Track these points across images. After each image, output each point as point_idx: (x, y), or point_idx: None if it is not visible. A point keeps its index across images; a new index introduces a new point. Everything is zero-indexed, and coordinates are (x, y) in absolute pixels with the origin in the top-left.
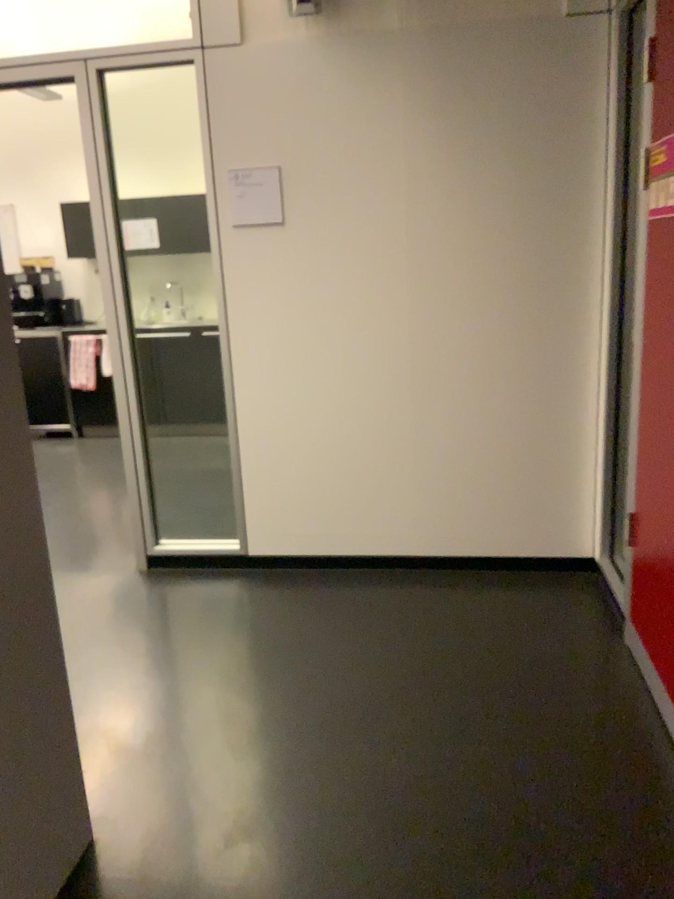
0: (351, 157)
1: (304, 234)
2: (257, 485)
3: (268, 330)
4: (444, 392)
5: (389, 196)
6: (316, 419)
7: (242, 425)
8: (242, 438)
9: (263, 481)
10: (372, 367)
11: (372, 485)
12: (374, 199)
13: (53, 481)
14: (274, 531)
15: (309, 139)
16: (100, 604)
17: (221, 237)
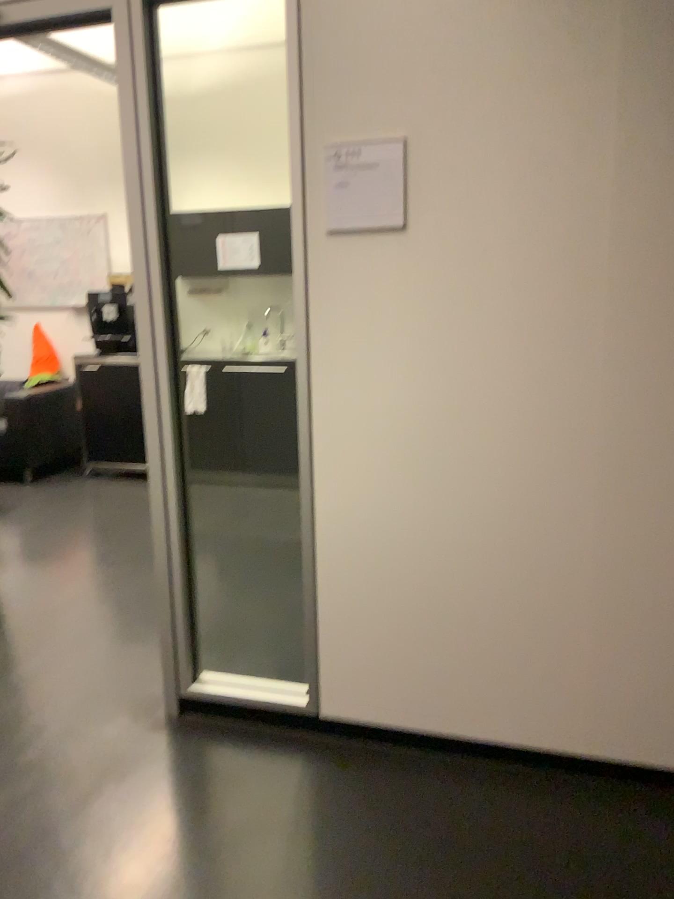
0: (522, 123)
1: (436, 246)
2: (339, 619)
3: (370, 391)
4: (650, 509)
5: (581, 186)
6: (436, 531)
7: (323, 529)
8: (321, 548)
9: (347, 614)
10: (531, 458)
11: (517, 640)
12: (557, 192)
13: (109, 539)
14: (360, 687)
15: (455, 94)
16: (95, 779)
17: (308, 247)
